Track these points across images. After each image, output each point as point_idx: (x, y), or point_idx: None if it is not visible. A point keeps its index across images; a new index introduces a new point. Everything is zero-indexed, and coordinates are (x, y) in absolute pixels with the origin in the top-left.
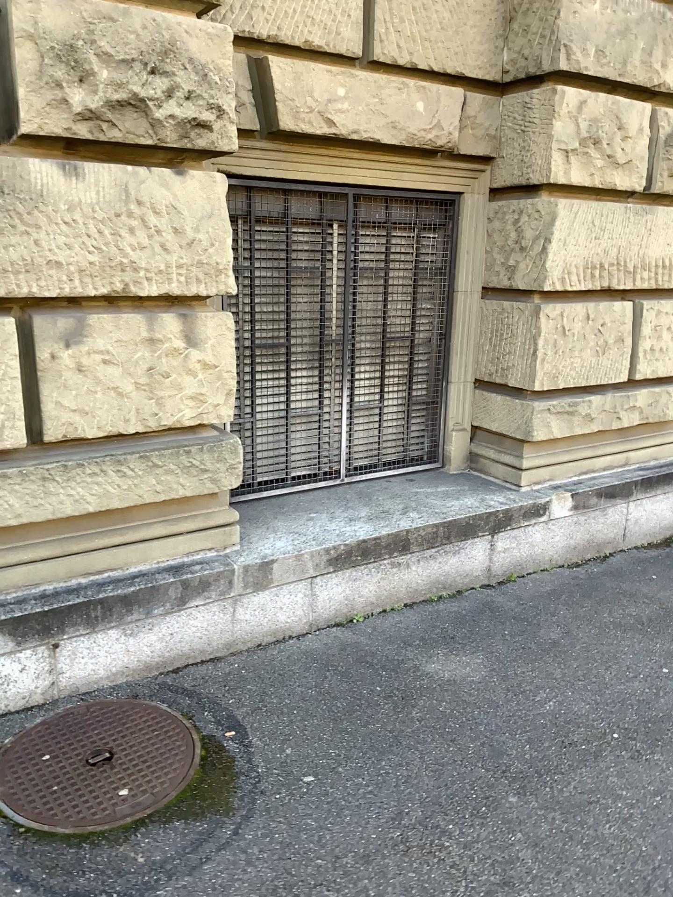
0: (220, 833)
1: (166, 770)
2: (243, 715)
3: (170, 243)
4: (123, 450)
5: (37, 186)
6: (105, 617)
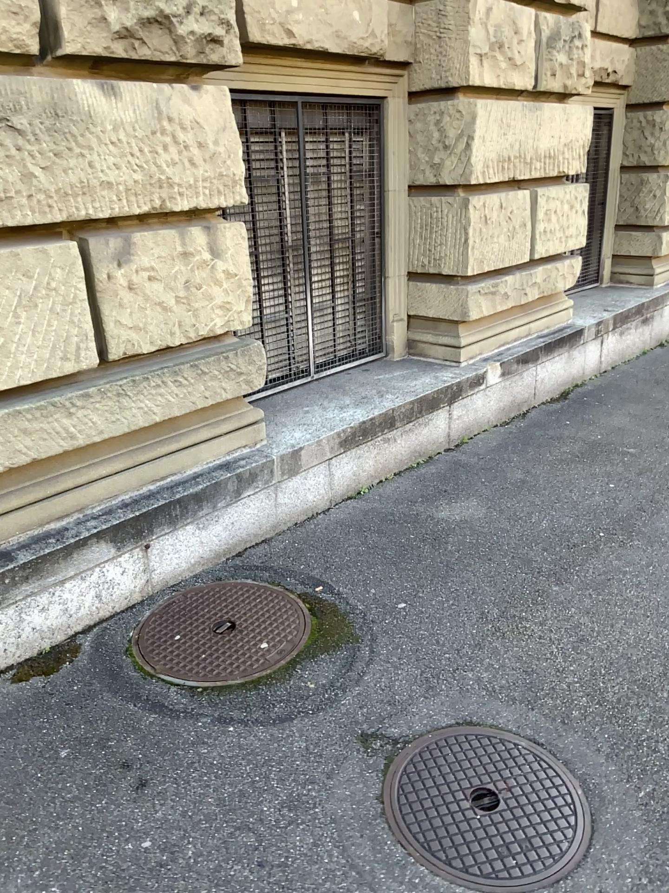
0: (358, 657)
1: (285, 626)
2: (317, 576)
3: (194, 159)
4: (170, 362)
5: (81, 108)
6: (180, 516)
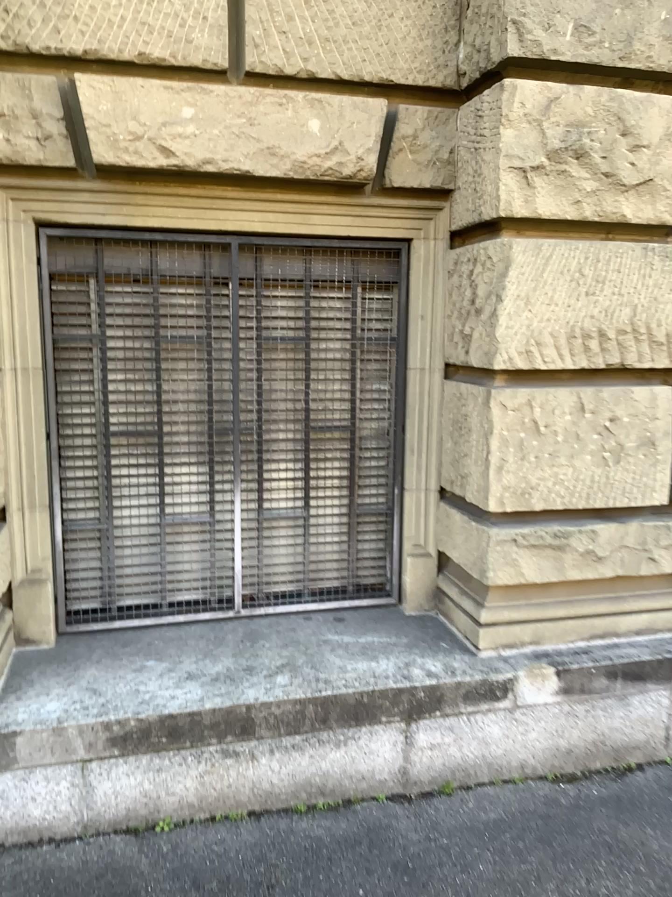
0: None
1: None
2: None
3: None
4: None
5: None
6: None
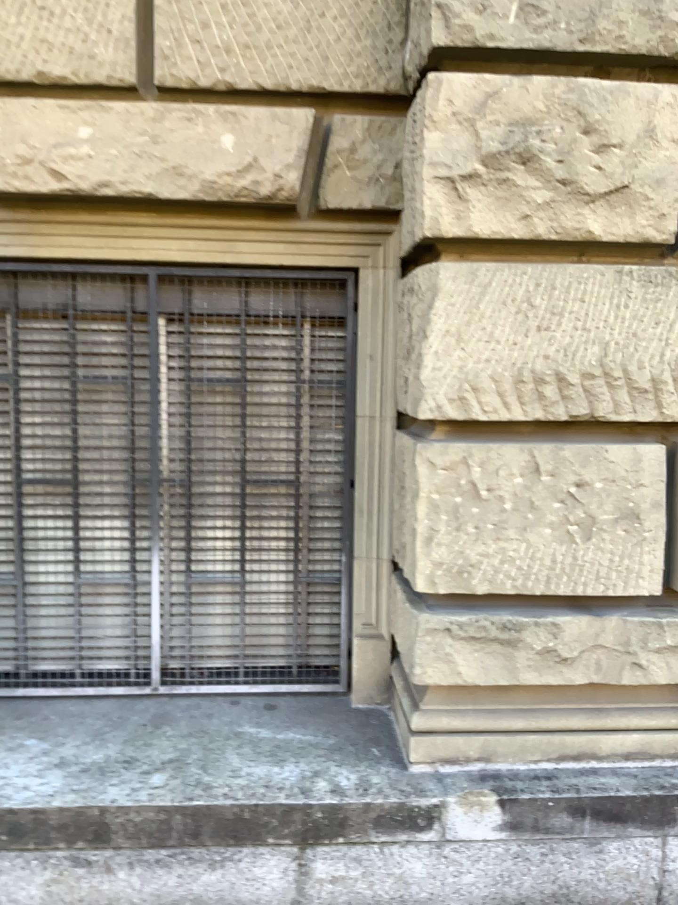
0: None
1: None
2: None
3: None
4: None
5: None
6: None
